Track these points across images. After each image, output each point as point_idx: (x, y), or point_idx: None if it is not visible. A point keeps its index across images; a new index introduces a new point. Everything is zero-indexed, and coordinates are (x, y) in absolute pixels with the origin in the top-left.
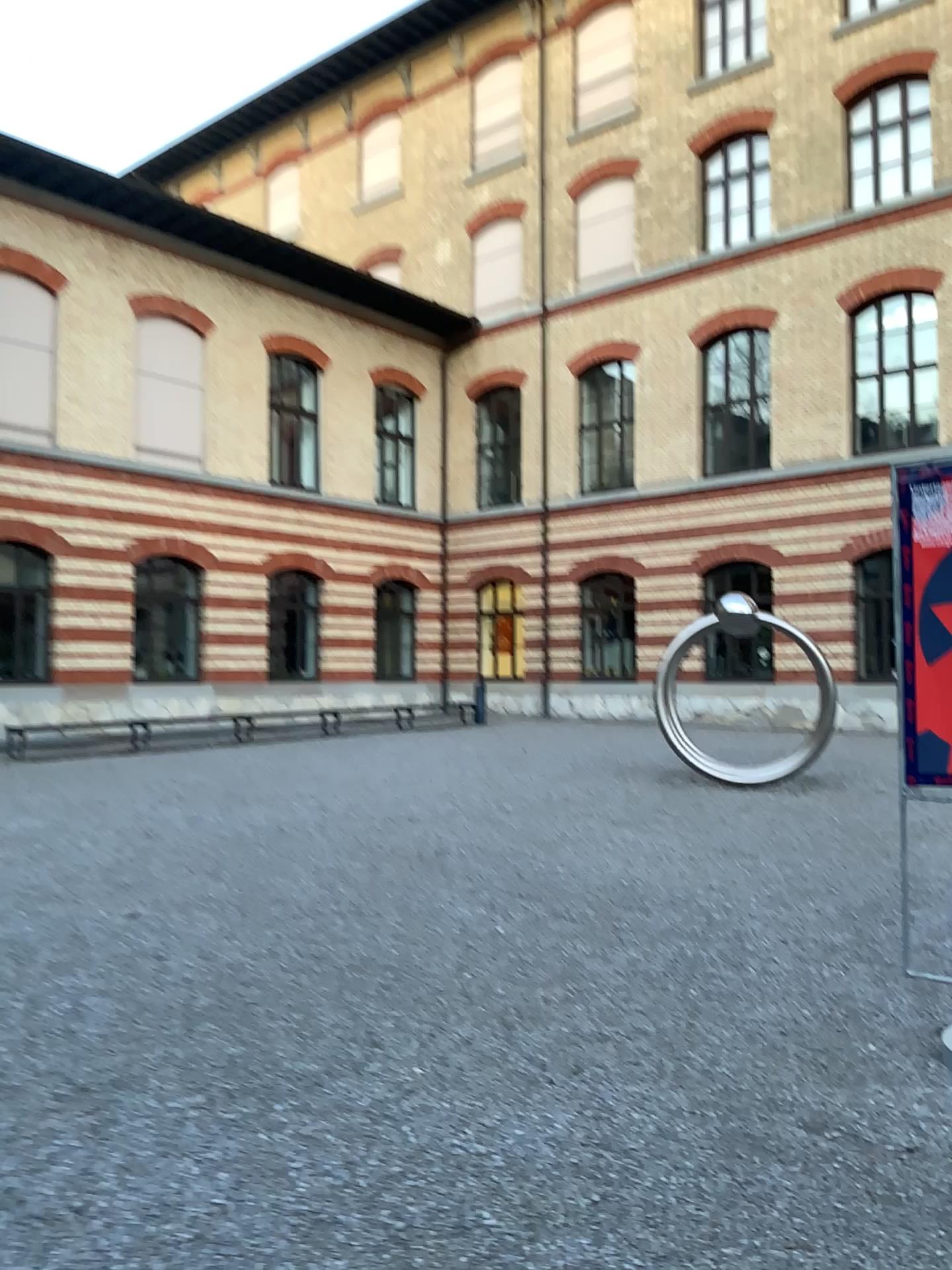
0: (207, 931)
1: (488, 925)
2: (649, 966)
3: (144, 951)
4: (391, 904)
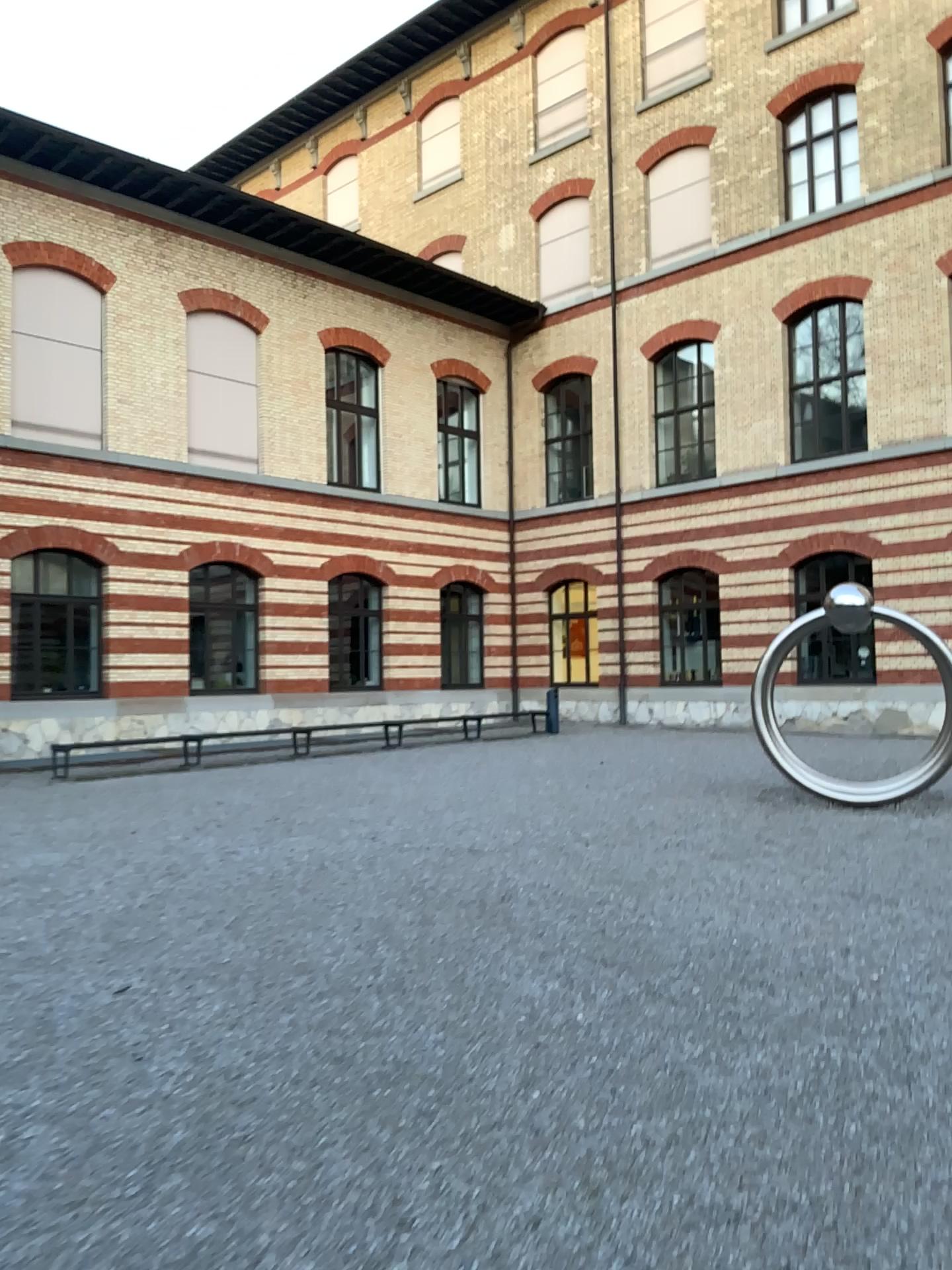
0: (204, 1020)
1: (564, 1014)
2: (787, 1087)
3: (117, 1053)
4: (440, 979)
